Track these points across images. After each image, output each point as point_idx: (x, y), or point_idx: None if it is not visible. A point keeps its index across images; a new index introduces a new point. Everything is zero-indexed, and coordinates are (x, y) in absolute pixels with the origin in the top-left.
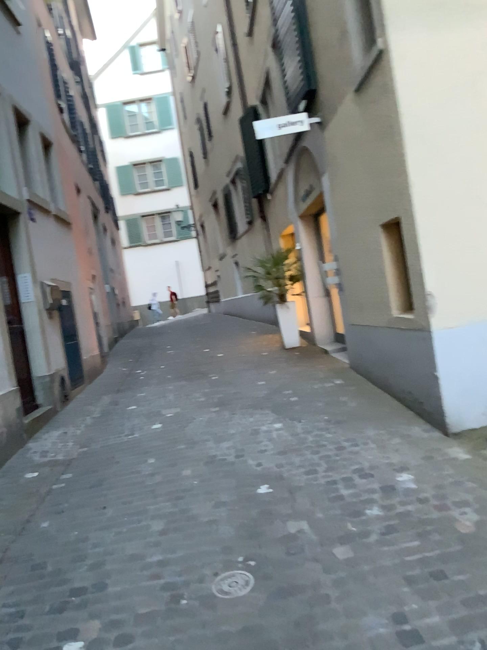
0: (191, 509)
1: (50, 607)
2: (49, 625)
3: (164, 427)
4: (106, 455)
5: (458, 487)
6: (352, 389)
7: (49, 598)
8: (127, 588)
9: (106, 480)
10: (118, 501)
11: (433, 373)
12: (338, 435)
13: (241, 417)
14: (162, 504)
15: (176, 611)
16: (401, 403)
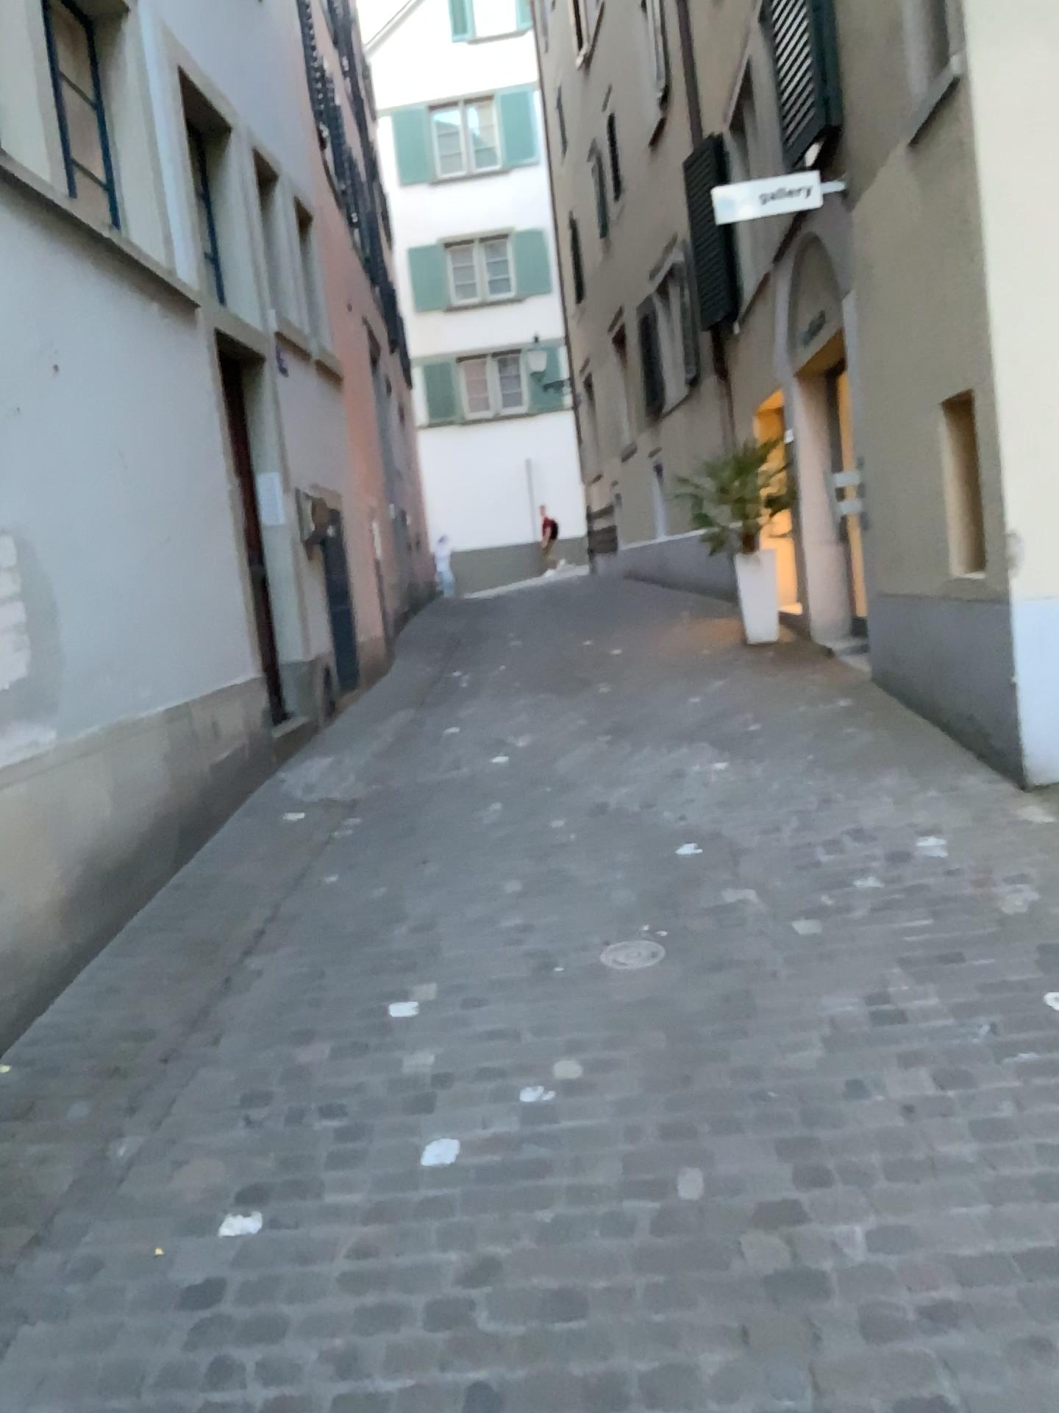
0: (570, 867)
1: (365, 965)
2: (368, 983)
3: (519, 759)
4: (419, 794)
5: (1017, 855)
6: (868, 713)
7: (361, 956)
8: (477, 950)
9: (425, 827)
10: (450, 854)
11: (1006, 676)
12: (829, 781)
13: (657, 750)
14: (523, 860)
15: (551, 976)
16: (954, 736)
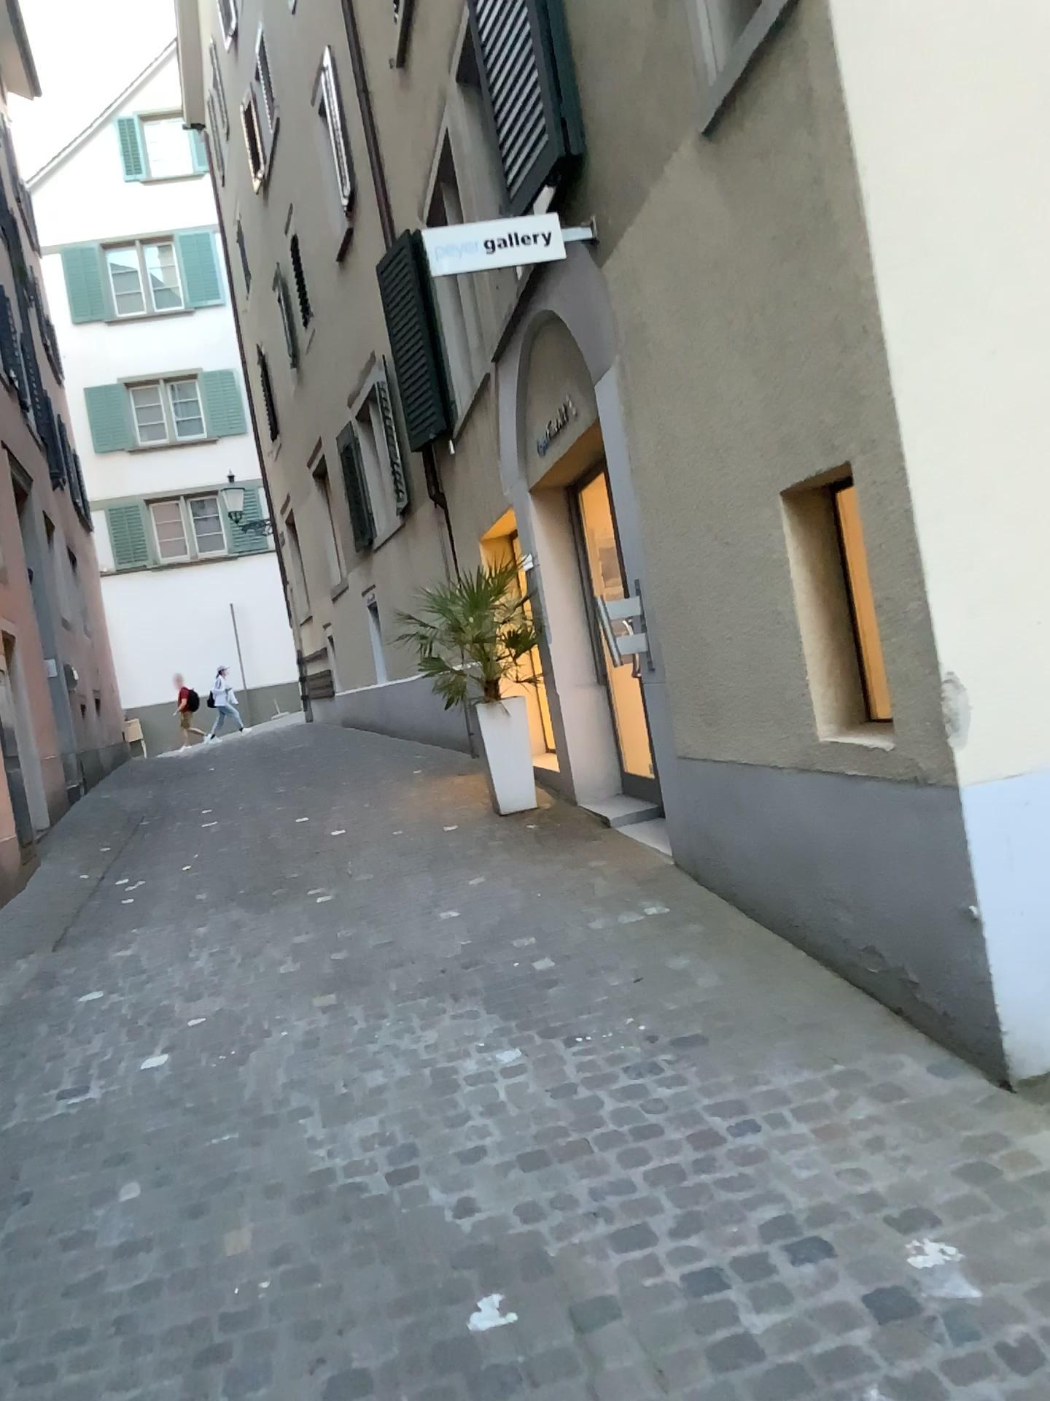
0: None
1: None
2: None
3: (183, 1064)
4: None
5: None
6: (695, 935)
7: None
8: None
9: None
10: (10, 1374)
11: (958, 908)
12: (687, 1090)
13: (401, 1029)
14: (156, 1387)
15: None
16: (844, 980)
